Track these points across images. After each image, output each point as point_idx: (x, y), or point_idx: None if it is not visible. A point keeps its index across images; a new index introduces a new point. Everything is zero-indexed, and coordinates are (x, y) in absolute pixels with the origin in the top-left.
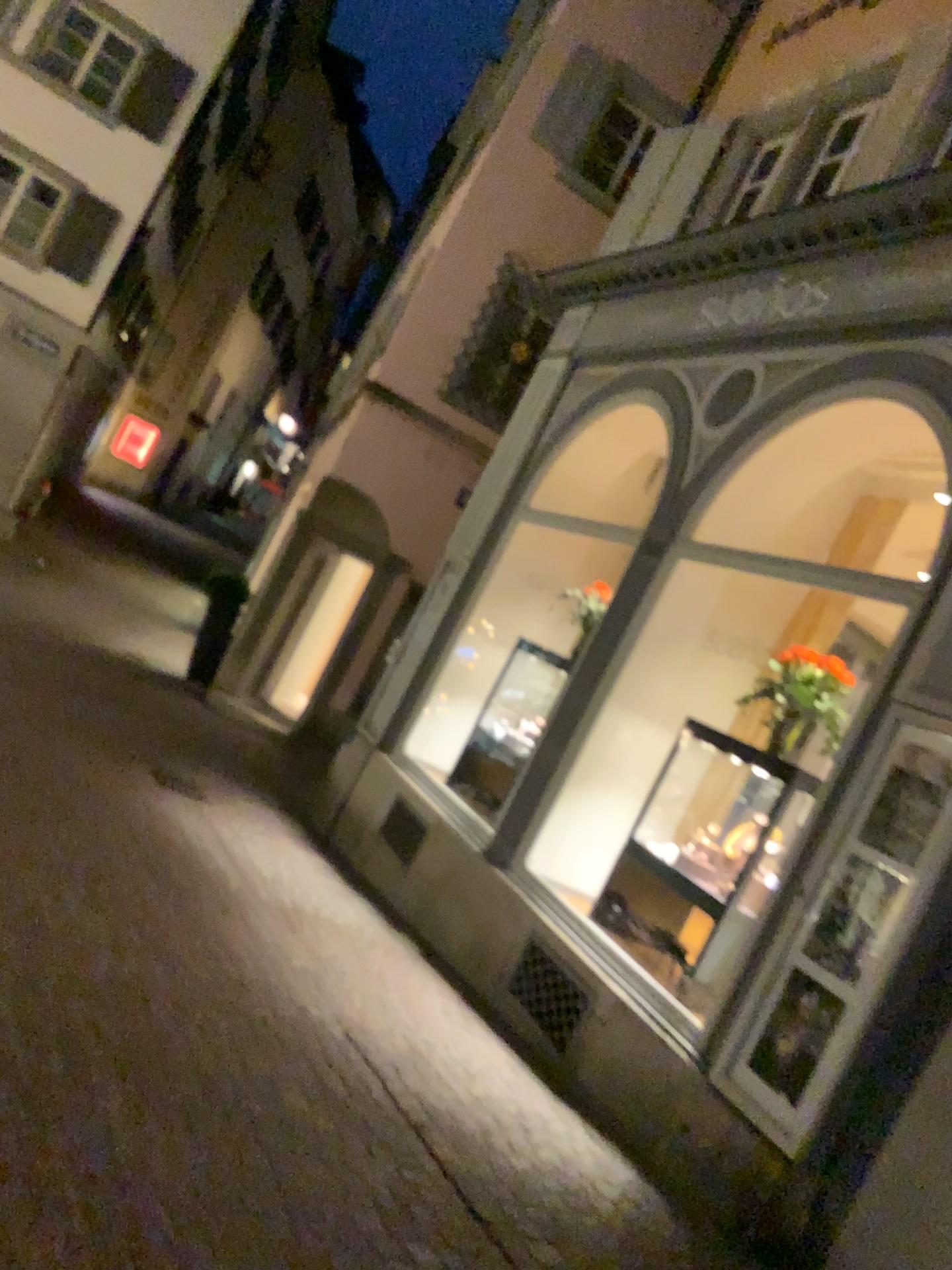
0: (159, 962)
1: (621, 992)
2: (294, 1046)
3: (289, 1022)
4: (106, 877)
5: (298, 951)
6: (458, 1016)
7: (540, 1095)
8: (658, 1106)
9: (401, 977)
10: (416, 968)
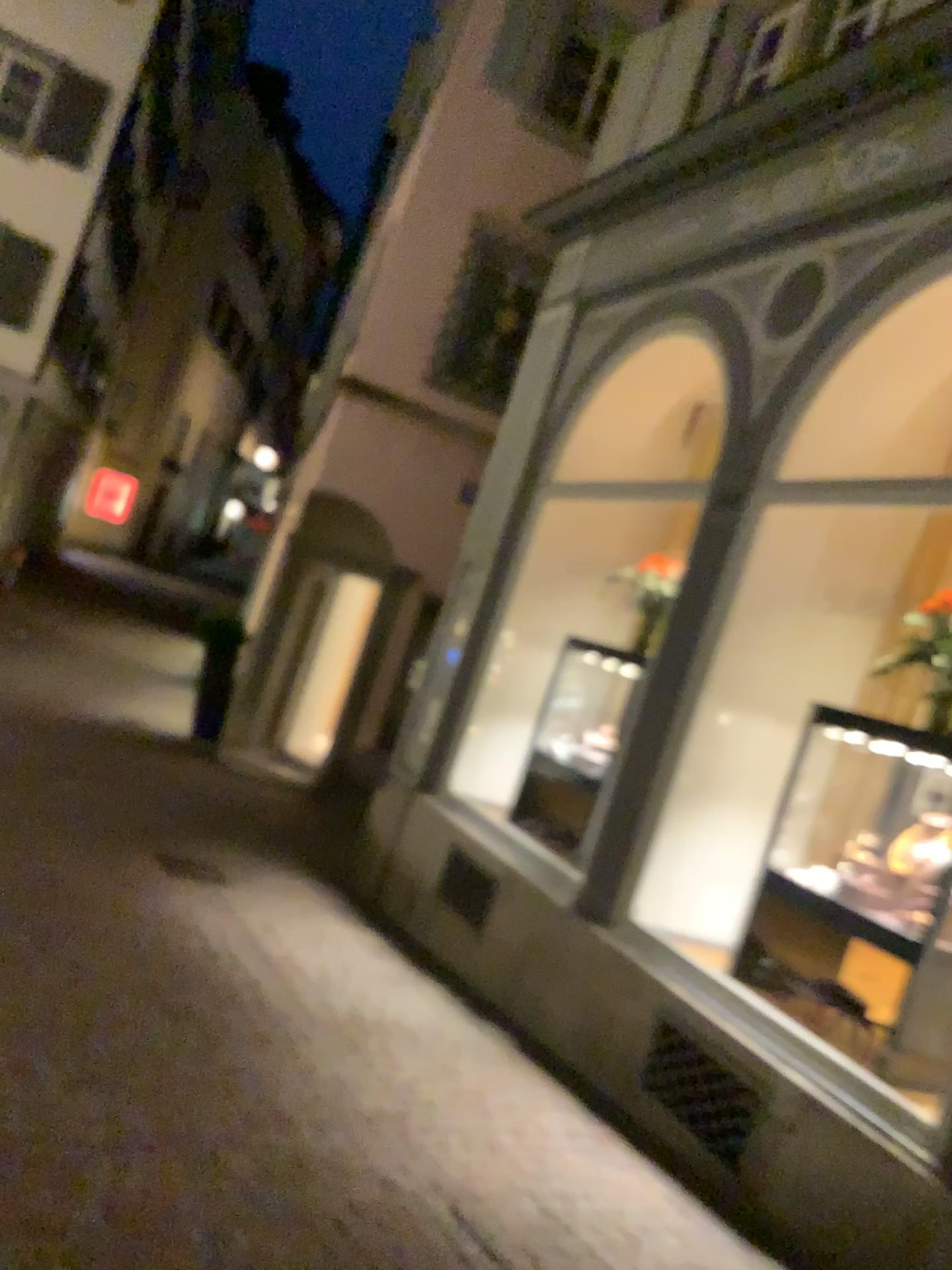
0: (175, 1158)
1: (803, 1081)
2: (385, 1264)
3: (371, 1220)
4: (98, 1027)
5: (365, 1083)
6: (585, 1136)
7: (726, 1249)
8: (899, 1251)
9: (500, 1088)
10: (516, 1069)
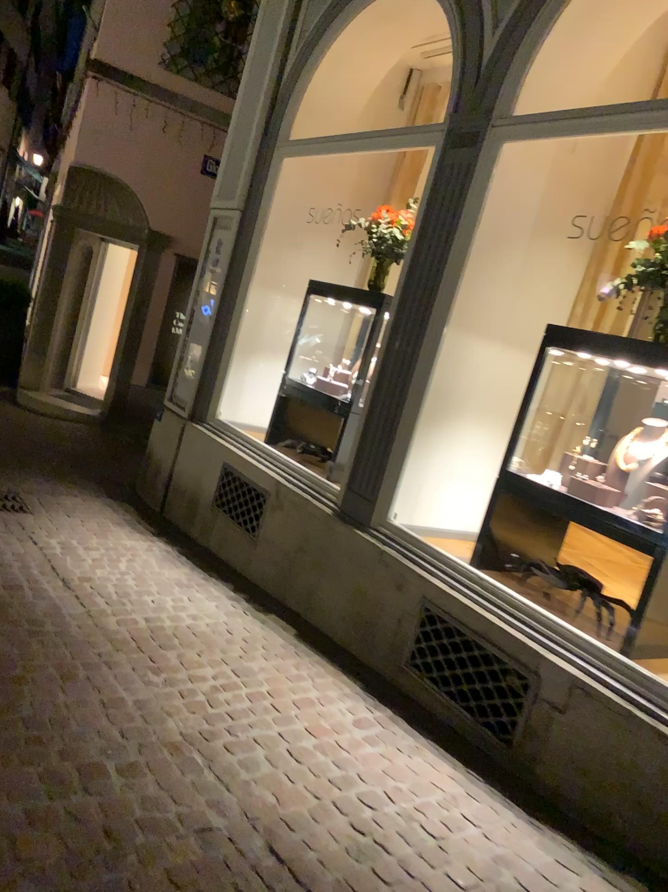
0: None
1: (569, 667)
2: None
3: None
4: None
5: (169, 708)
6: (372, 723)
7: (521, 833)
8: None
9: (291, 683)
10: (300, 660)
